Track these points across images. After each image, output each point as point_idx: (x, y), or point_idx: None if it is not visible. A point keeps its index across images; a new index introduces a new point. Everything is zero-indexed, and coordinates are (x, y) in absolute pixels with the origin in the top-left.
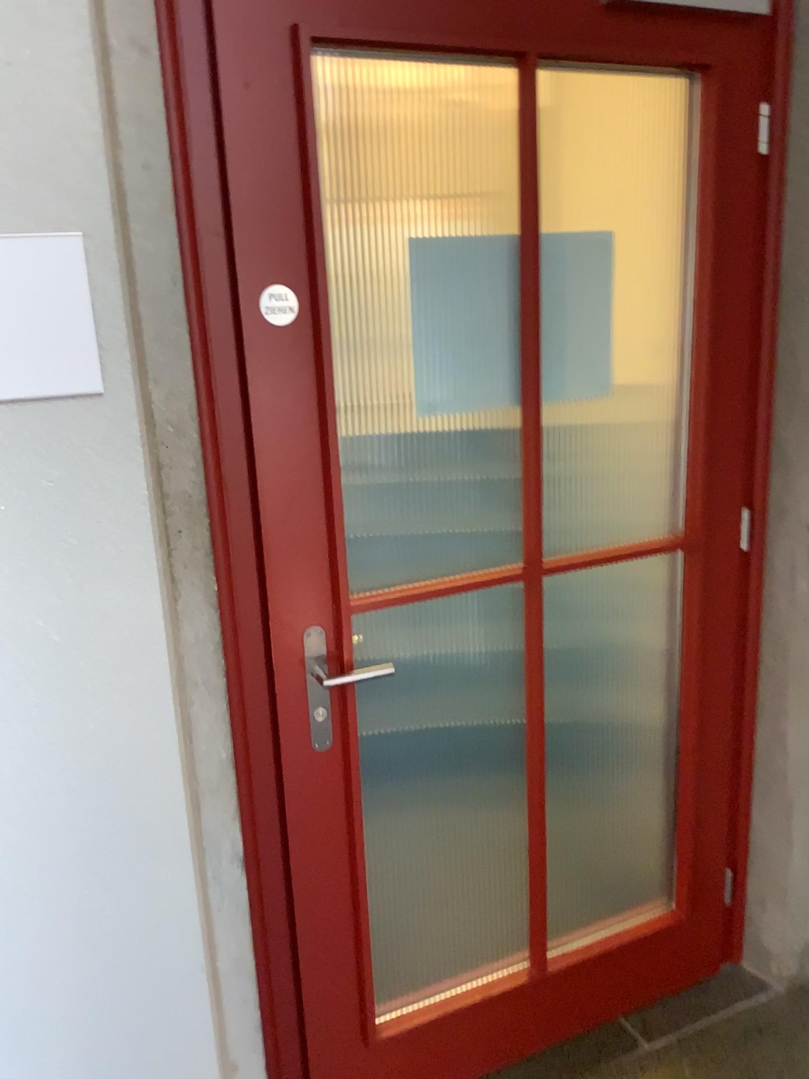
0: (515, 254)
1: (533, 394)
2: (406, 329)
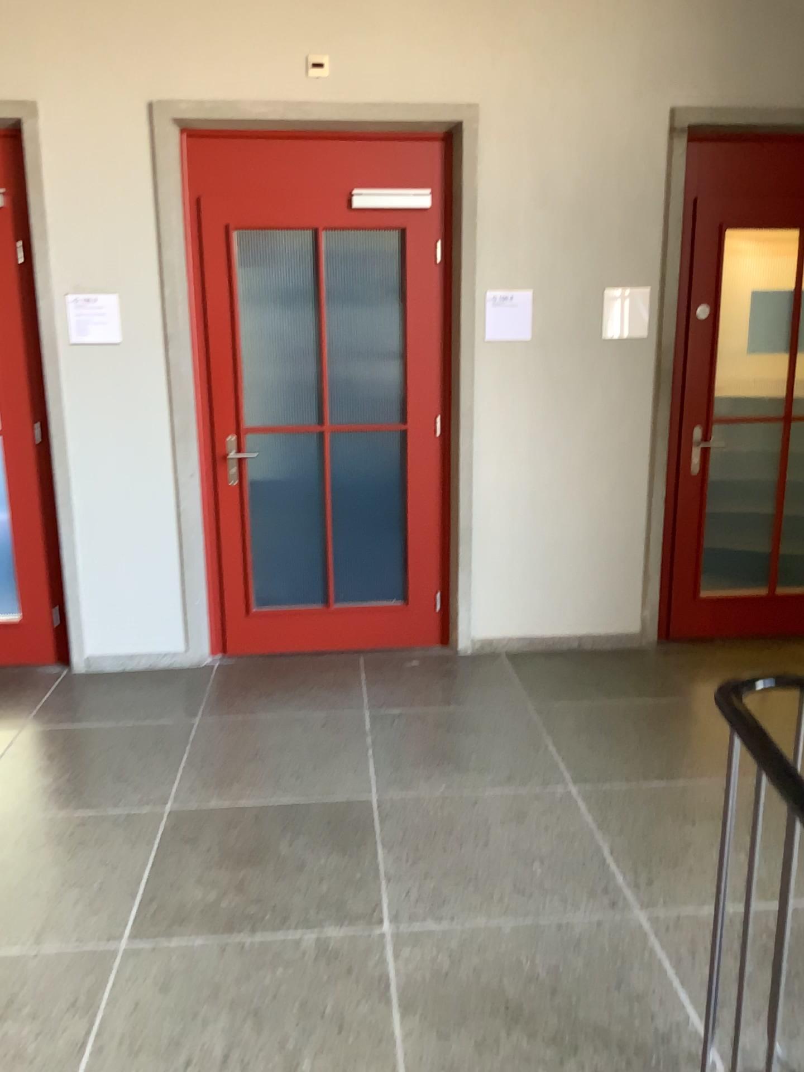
0: (789, 297)
1: (791, 349)
2: (744, 323)
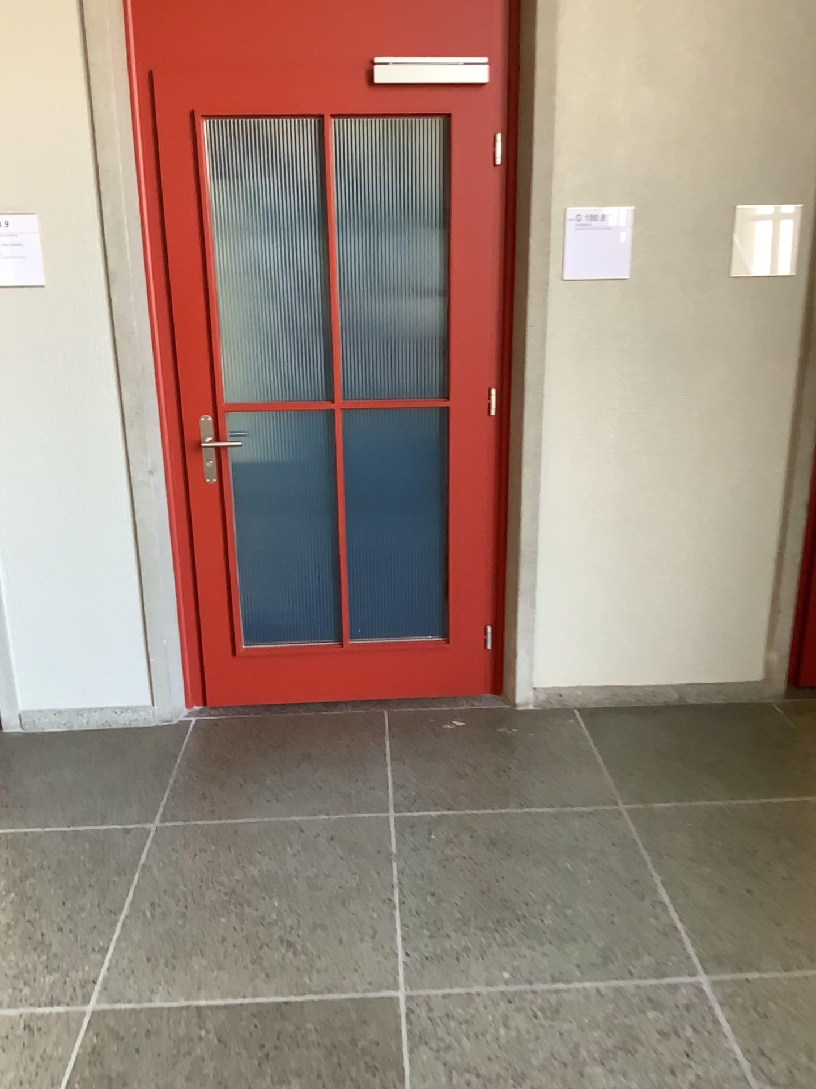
0: None
1: None
2: None
